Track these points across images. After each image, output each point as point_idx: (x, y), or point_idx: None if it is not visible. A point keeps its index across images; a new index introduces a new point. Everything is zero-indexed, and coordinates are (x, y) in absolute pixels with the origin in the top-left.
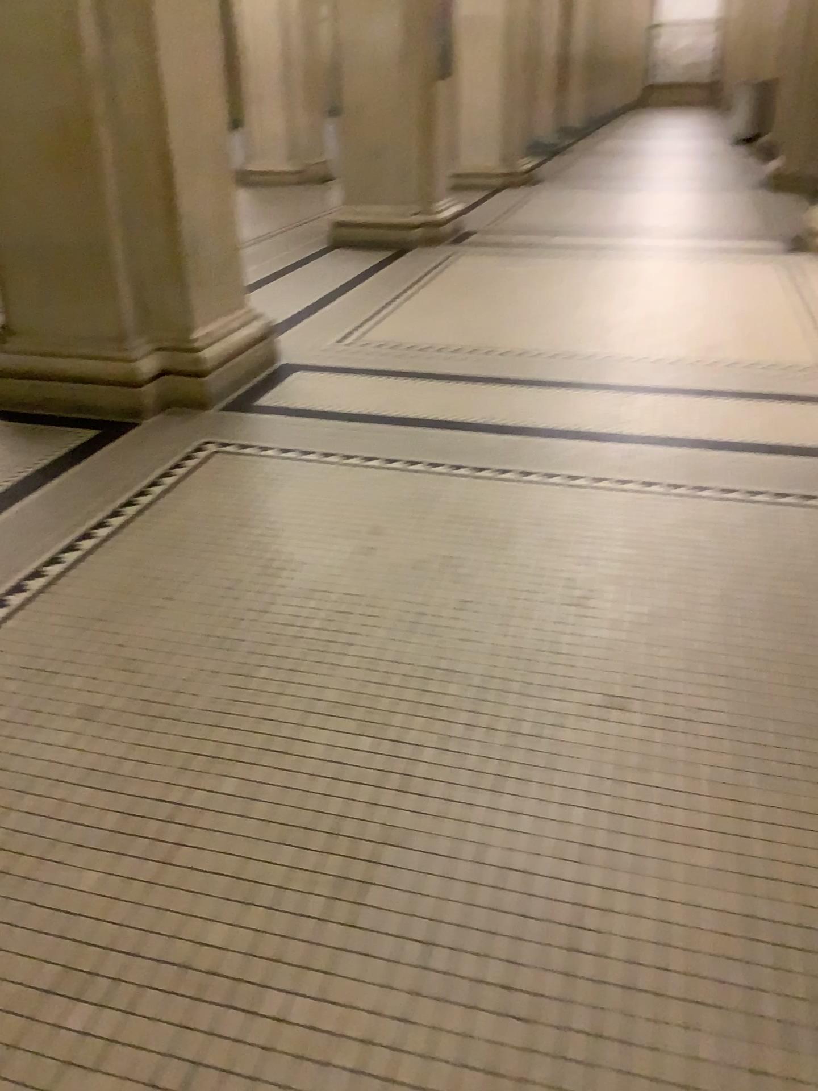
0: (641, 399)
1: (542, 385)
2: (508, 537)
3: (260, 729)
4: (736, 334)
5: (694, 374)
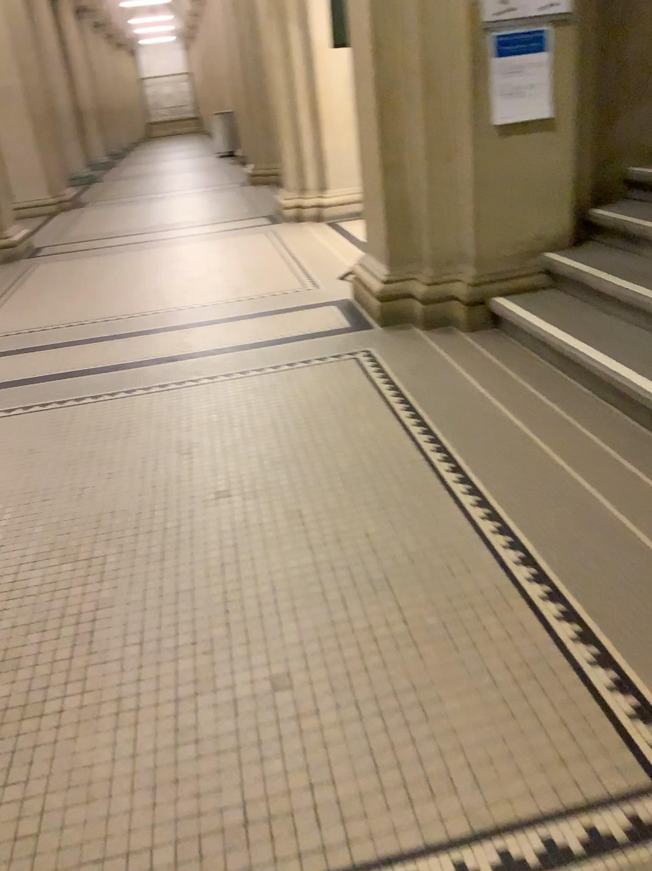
0: (201, 330)
1: (132, 338)
2: (136, 430)
3: (1, 585)
4: (252, 278)
5: (231, 308)
